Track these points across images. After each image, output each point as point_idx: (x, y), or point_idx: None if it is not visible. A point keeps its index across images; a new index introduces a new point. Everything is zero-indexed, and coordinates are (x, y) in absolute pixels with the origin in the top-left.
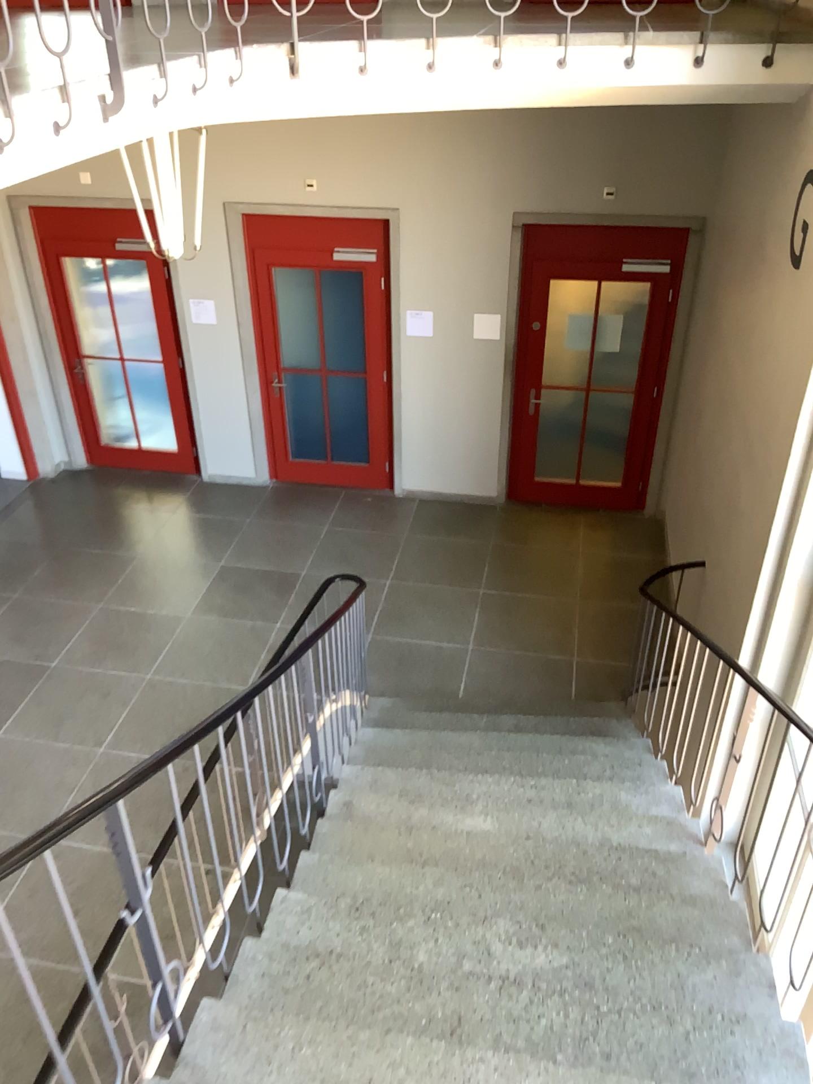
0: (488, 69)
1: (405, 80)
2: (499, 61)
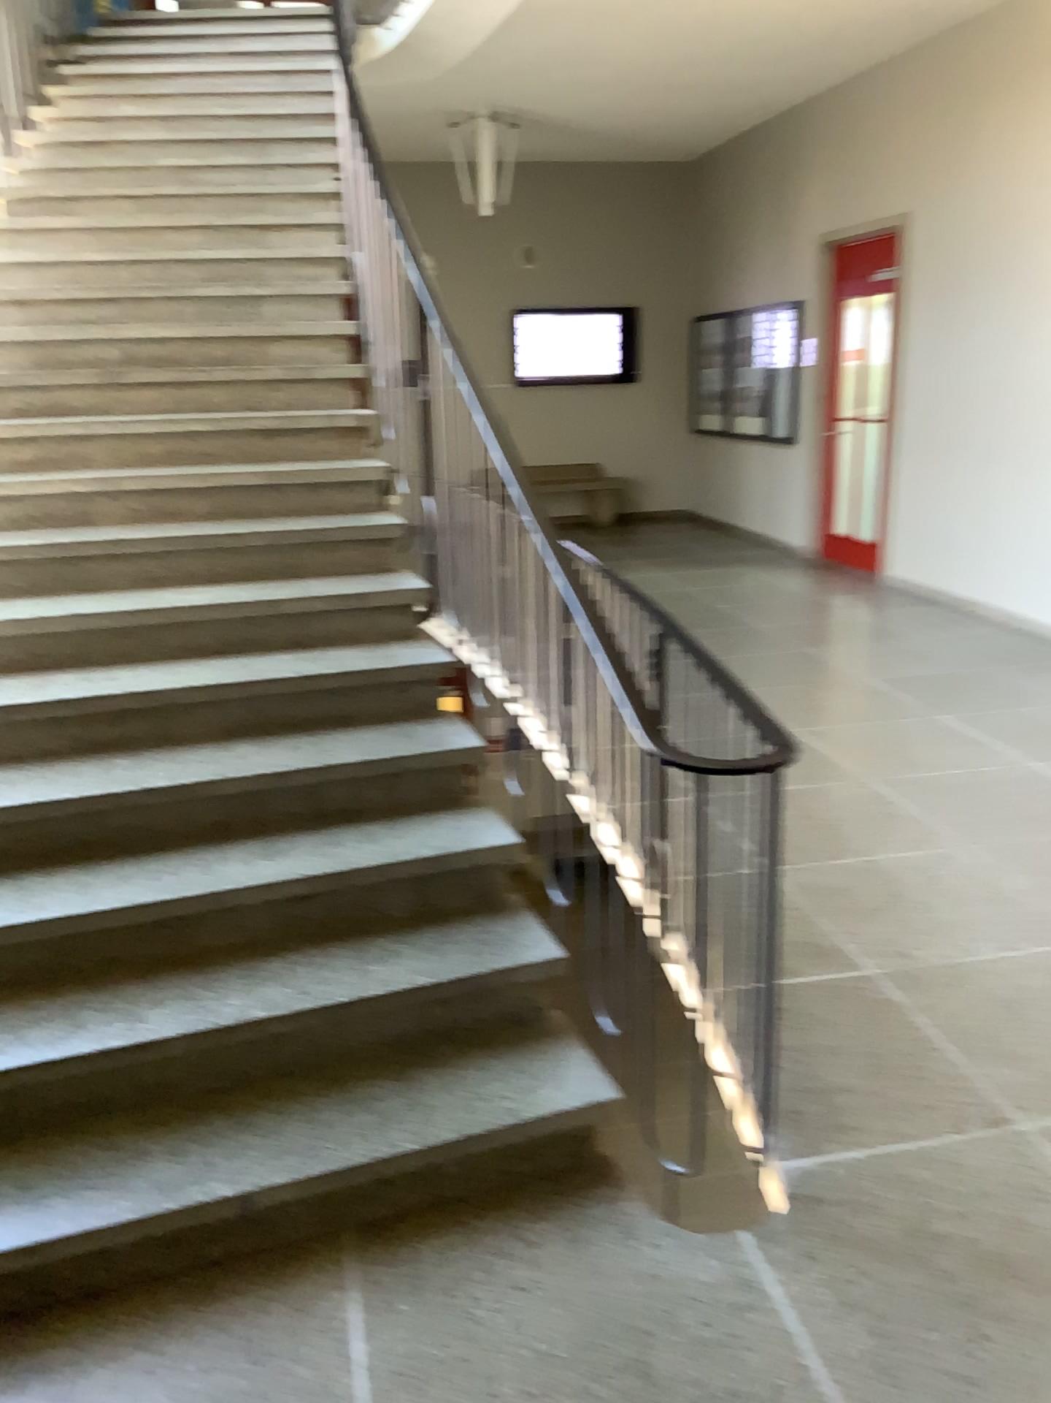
0: None
1: None
2: None
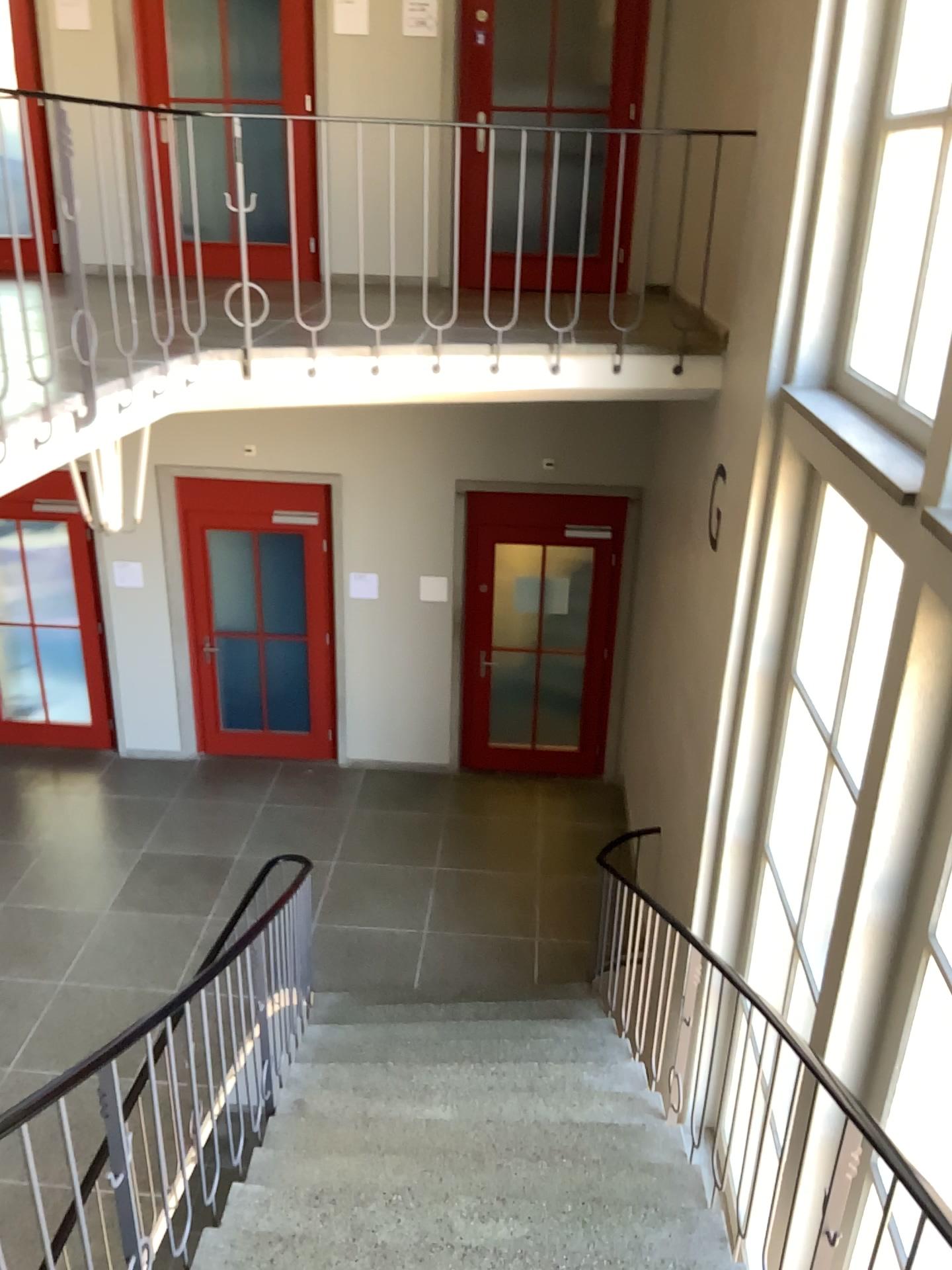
0: (428, 371)
1: (351, 380)
2: (438, 364)
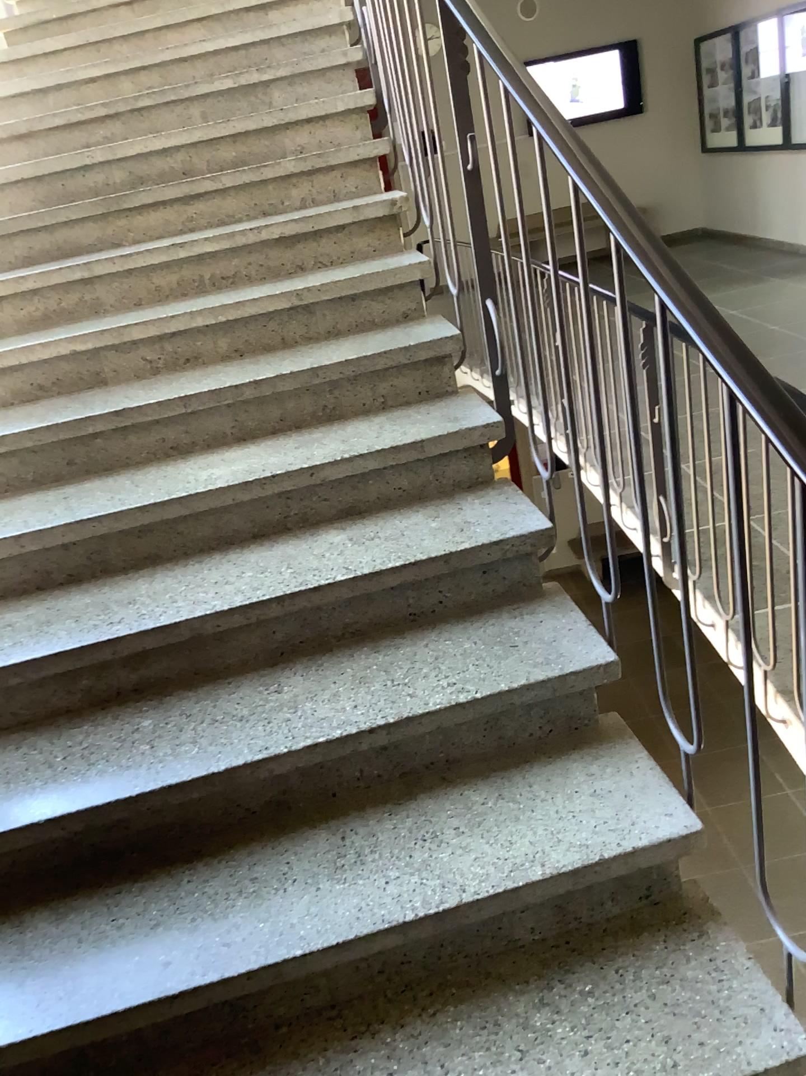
0: None
1: None
2: None
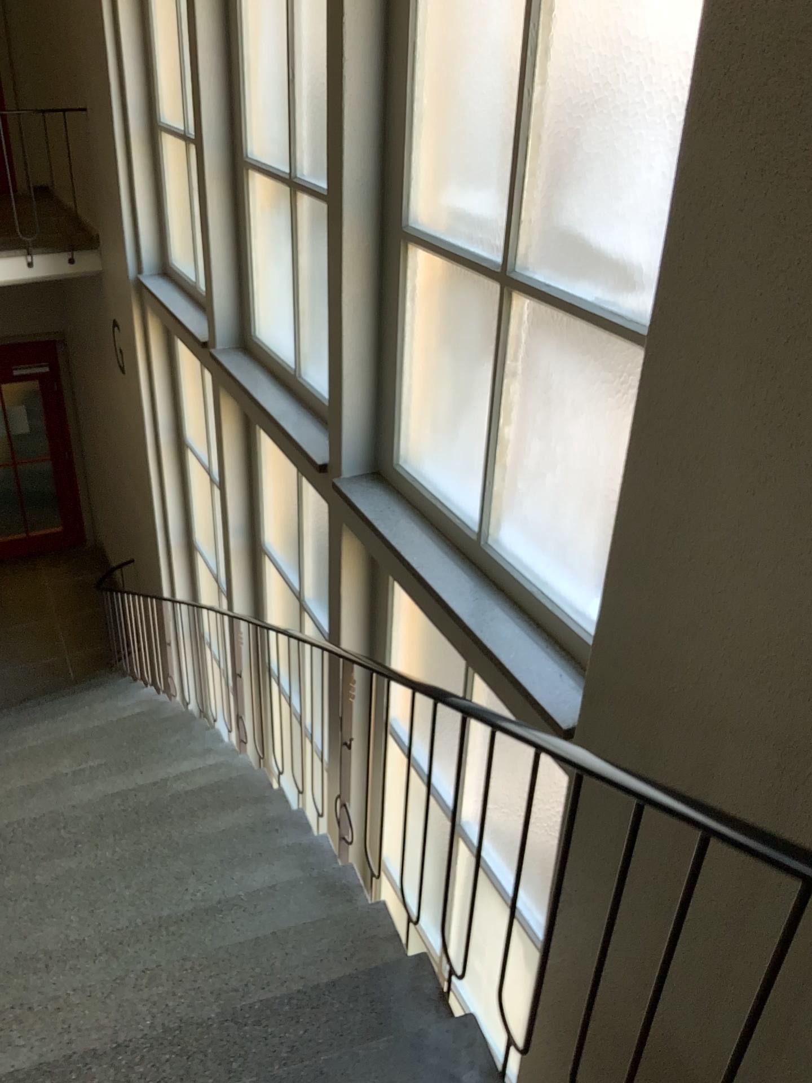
0: None
1: None
2: None
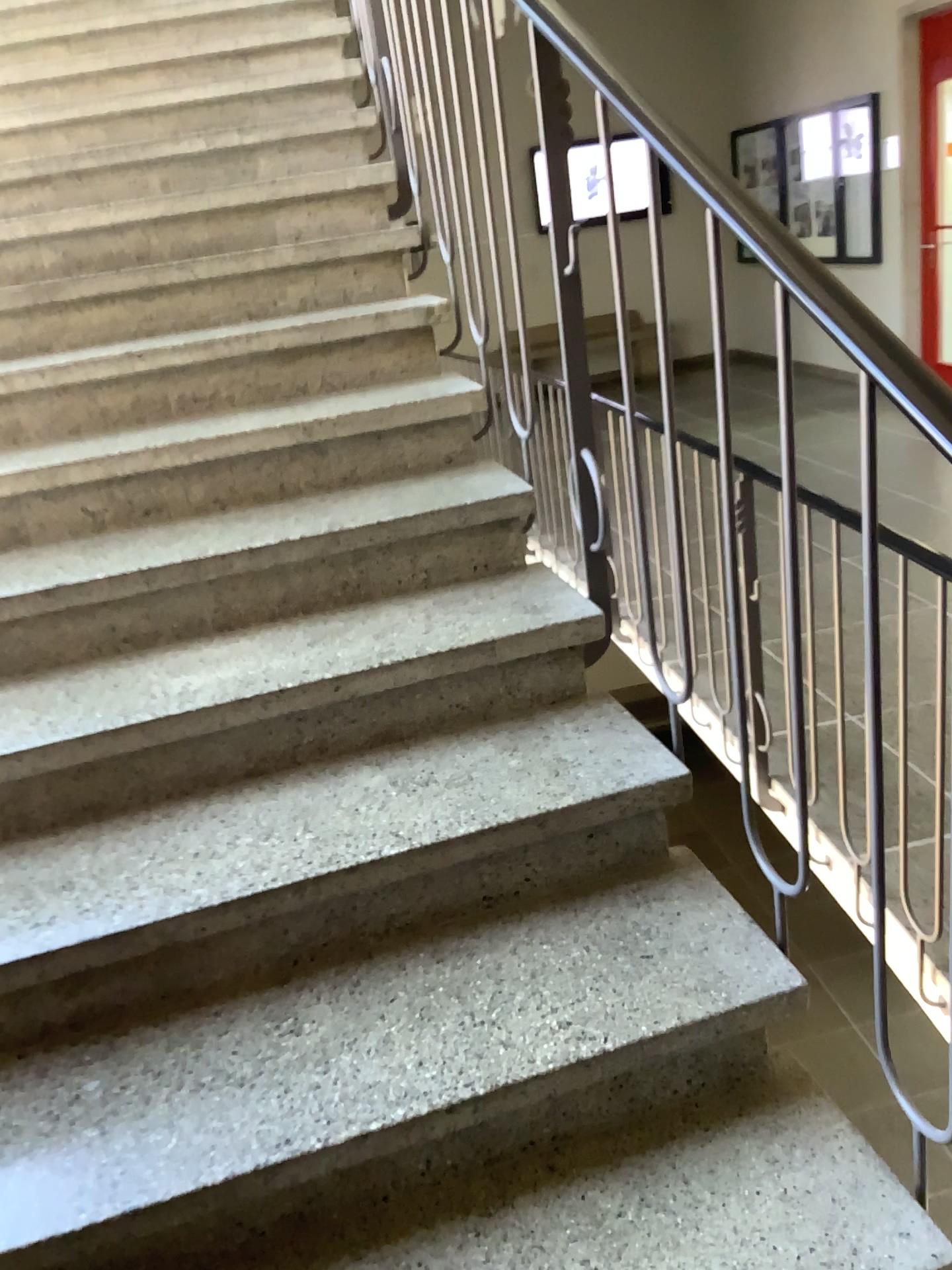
0: None
1: None
2: None
